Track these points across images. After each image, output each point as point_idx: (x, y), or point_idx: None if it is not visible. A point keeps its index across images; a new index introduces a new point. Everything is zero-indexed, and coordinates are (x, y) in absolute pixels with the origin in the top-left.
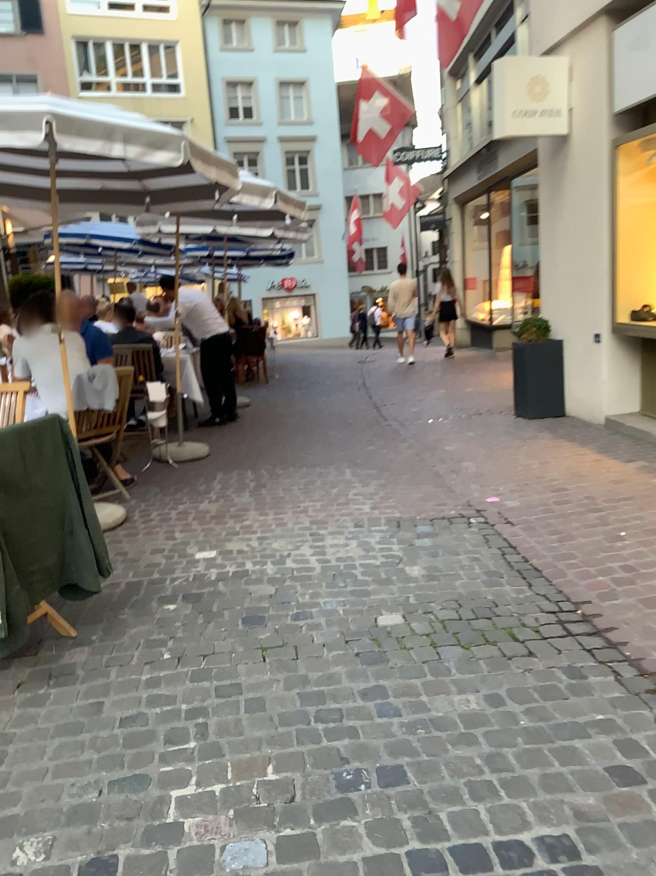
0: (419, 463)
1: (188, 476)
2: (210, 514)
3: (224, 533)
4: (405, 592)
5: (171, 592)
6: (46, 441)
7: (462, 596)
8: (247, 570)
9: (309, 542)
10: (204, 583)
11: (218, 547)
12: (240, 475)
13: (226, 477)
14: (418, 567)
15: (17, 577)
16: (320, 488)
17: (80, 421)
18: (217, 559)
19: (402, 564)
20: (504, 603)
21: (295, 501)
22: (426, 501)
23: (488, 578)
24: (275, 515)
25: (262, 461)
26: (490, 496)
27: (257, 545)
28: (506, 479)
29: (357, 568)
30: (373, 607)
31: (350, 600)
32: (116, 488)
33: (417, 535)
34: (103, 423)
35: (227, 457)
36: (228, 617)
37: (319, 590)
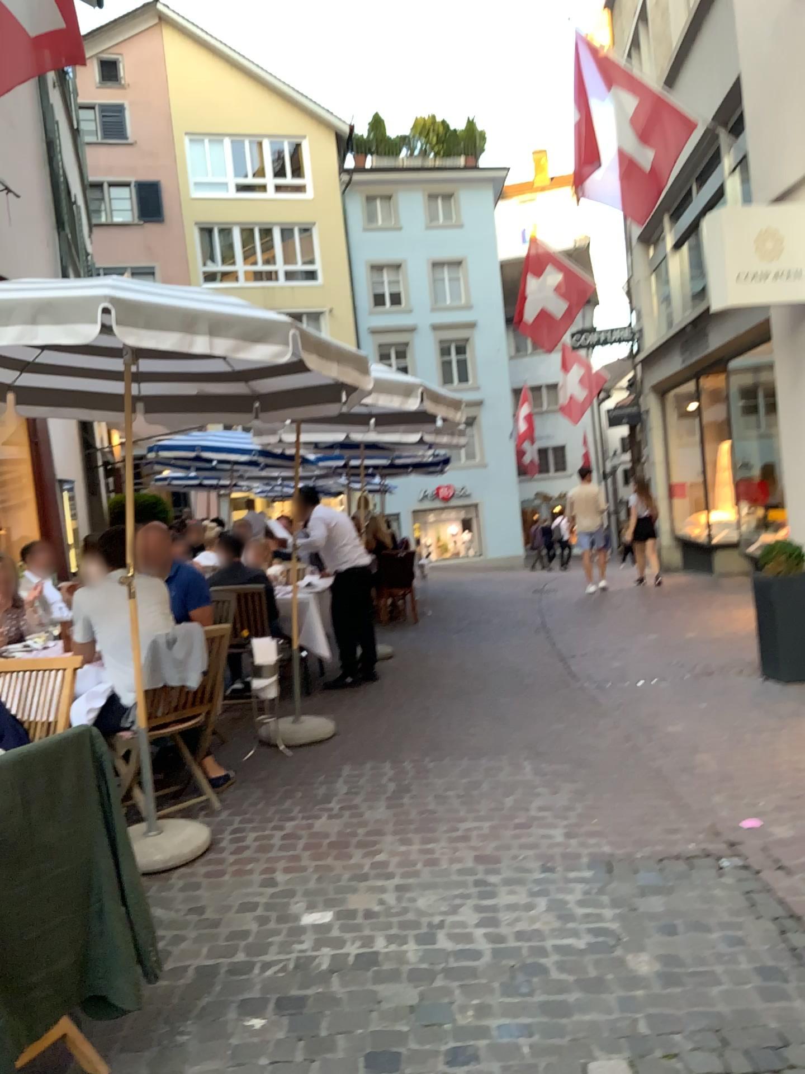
0: (631, 757)
1: (303, 774)
2: (329, 840)
3: (348, 876)
4: (630, 1009)
5: (258, 994)
6: (63, 772)
7: (726, 1023)
8: (378, 952)
9: (473, 898)
10: (310, 975)
11: (337, 903)
12: (374, 774)
13: (355, 776)
14: (646, 954)
15: (5, 998)
16: (489, 797)
17: (151, 705)
18: (333, 928)
19: (621, 949)
20: (801, 1043)
21: (451, 820)
22: (647, 824)
23: (765, 984)
24: (423, 845)
25: (407, 751)
26: (745, 818)
27: (395, 902)
28: (764, 786)
29: (549, 952)
30: (578, 1041)
31: (539, 1023)
32: (201, 795)
33: (640, 890)
34: (185, 704)
35: (359, 743)
36: (343, 1054)
37: (489, 999)
